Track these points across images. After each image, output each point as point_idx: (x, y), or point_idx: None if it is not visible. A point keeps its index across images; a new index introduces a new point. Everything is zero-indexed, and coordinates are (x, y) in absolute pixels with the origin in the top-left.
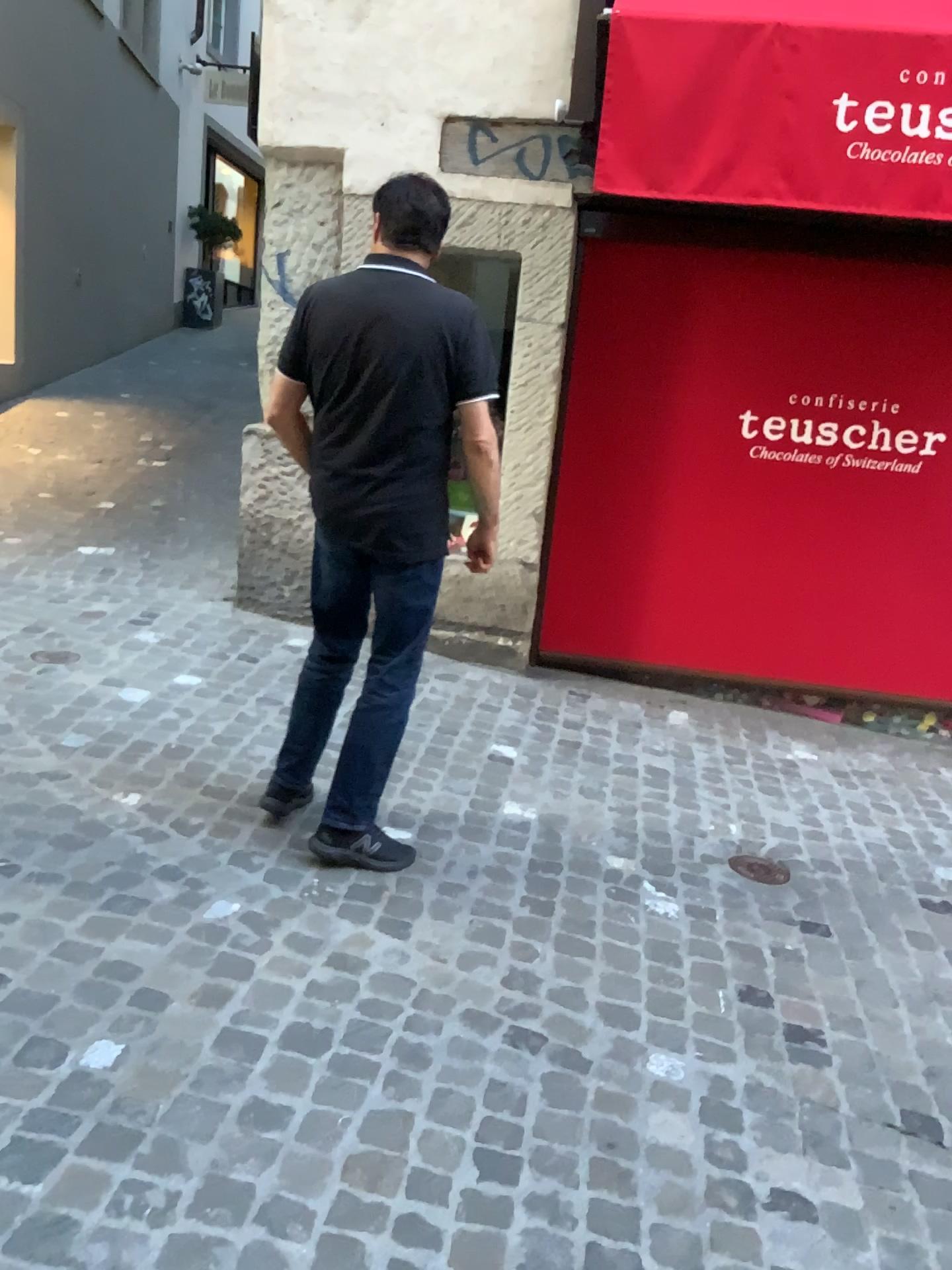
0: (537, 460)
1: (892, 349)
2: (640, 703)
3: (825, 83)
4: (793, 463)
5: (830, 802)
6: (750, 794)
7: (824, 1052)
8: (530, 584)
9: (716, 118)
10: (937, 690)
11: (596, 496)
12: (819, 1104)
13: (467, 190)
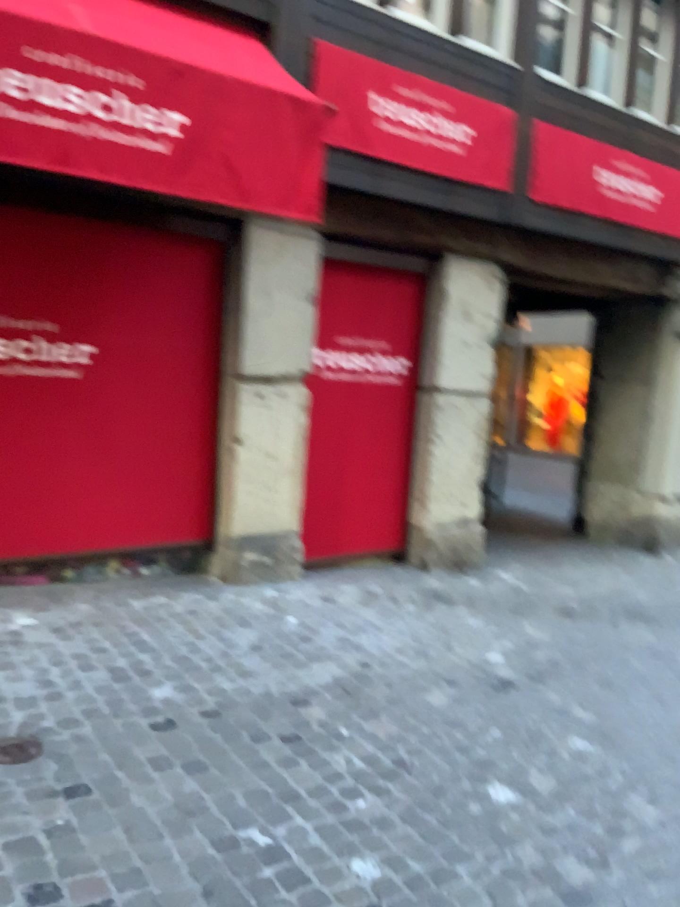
0: None
1: (41, 279)
2: None
3: None
4: None
5: (56, 656)
6: None
7: None
8: None
9: None
10: (114, 538)
11: None
12: None
13: None
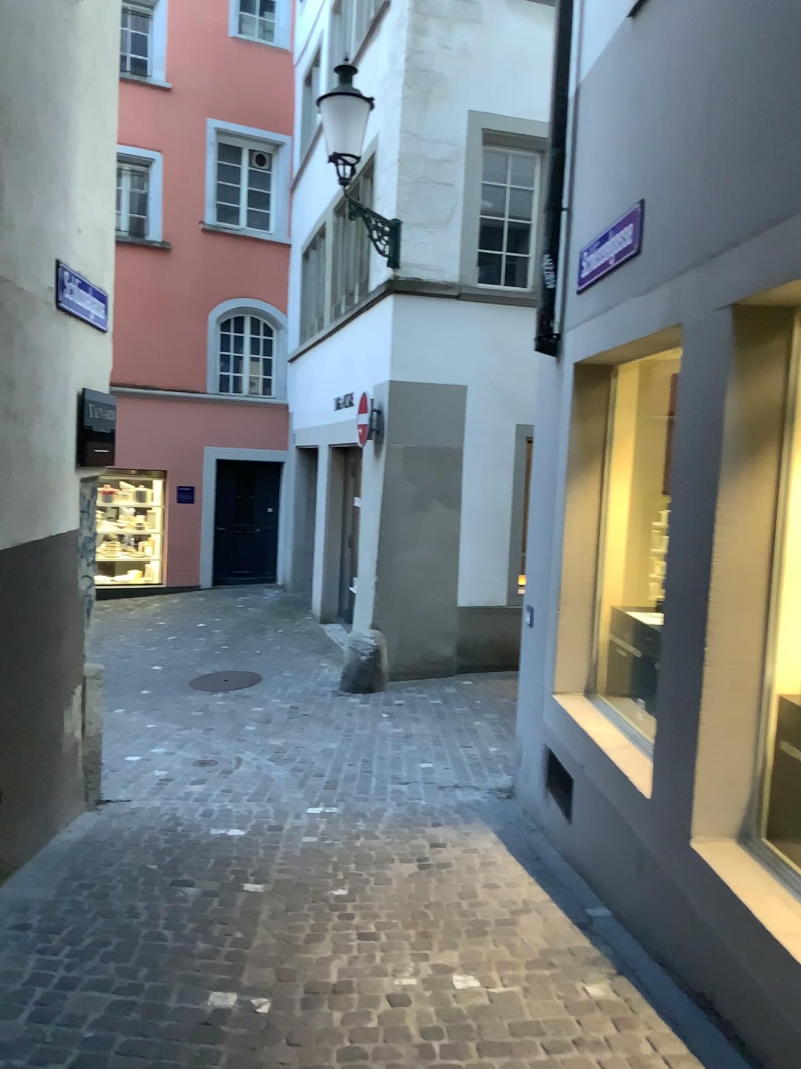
0: None
1: None
2: None
3: None
4: None
5: None
6: None
7: None
8: None
9: None
10: None
11: None
12: None
13: None
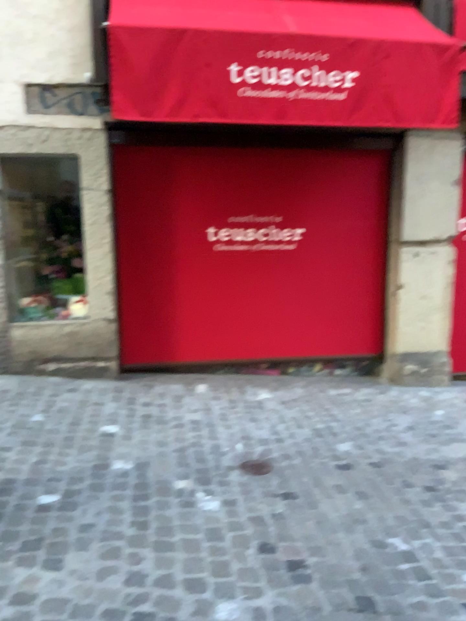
0: (104, 264)
1: (273, 189)
2: (179, 384)
3: (221, 59)
4: (235, 249)
5: (282, 419)
6: (242, 424)
7: (308, 573)
8: (110, 330)
9: (169, 79)
10: (320, 350)
11: (139, 279)
12: (312, 609)
13: (41, 124)
